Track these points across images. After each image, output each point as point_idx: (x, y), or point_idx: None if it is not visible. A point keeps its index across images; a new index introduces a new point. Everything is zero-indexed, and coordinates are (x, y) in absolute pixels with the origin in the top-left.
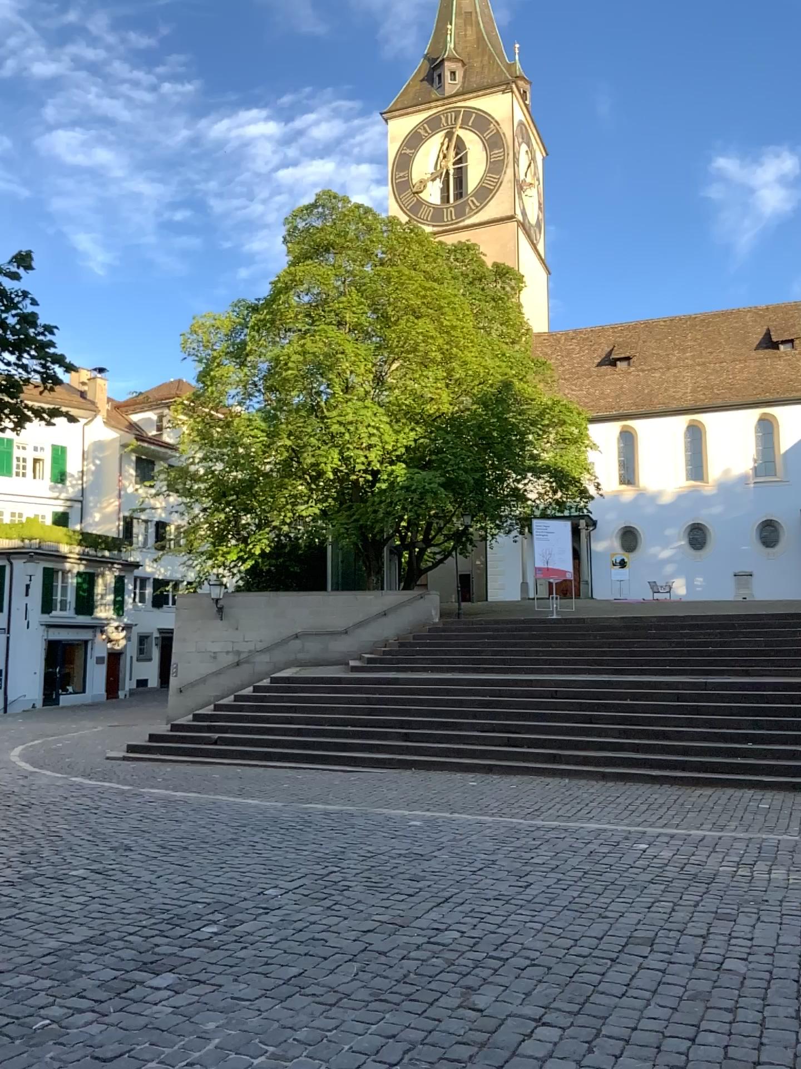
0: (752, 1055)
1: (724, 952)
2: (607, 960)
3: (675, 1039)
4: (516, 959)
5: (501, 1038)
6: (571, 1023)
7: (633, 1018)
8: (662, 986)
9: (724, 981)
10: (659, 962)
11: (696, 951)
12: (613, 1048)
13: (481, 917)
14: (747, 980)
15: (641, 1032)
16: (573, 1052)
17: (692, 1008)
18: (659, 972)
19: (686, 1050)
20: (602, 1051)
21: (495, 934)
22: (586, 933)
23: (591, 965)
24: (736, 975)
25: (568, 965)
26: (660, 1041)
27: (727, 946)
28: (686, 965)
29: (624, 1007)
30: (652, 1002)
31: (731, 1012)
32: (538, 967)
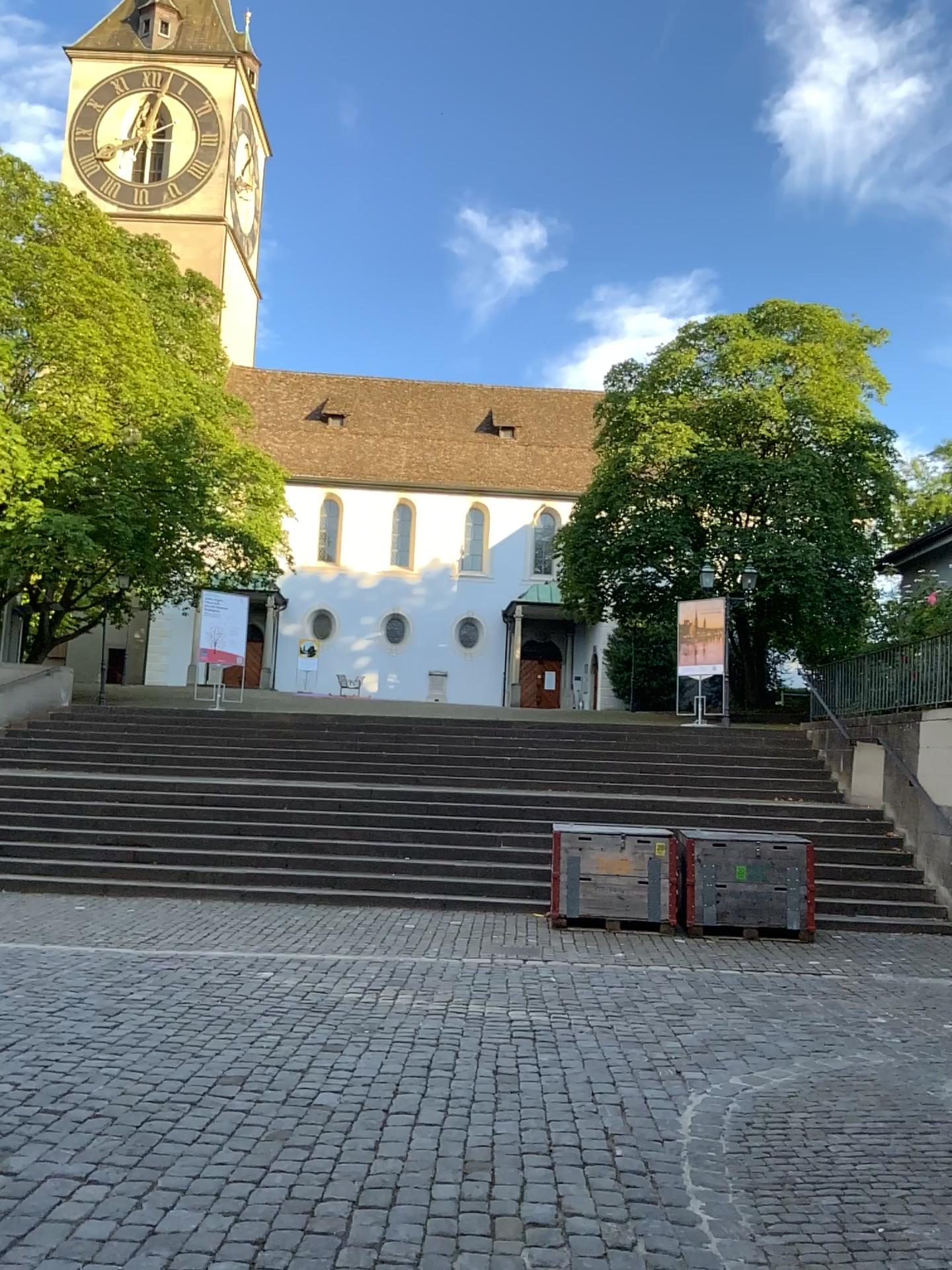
0: (314, 1190)
1: (317, 1085)
2: (183, 1104)
3: (236, 1183)
4: (73, 1111)
5: (28, 1204)
6: (120, 1178)
7: (194, 1166)
8: (238, 1126)
9: (307, 1116)
10: (242, 1102)
11: (287, 1086)
12: (162, 1201)
13: (43, 1066)
14: (332, 1112)
15: (200, 1179)
16: (114, 1210)
17: (264, 1148)
18: (239, 1113)
19: (245, 1192)
20: (150, 1206)
21: (54, 1085)
22: (168, 1075)
23: (163, 1112)
24: (322, 1109)
25: (135, 1114)
26: (218, 1187)
27: (322, 1078)
28: (271, 1102)
29: (188, 1154)
30: (222, 1146)
31: (305, 1147)
32: (99, 1118)
